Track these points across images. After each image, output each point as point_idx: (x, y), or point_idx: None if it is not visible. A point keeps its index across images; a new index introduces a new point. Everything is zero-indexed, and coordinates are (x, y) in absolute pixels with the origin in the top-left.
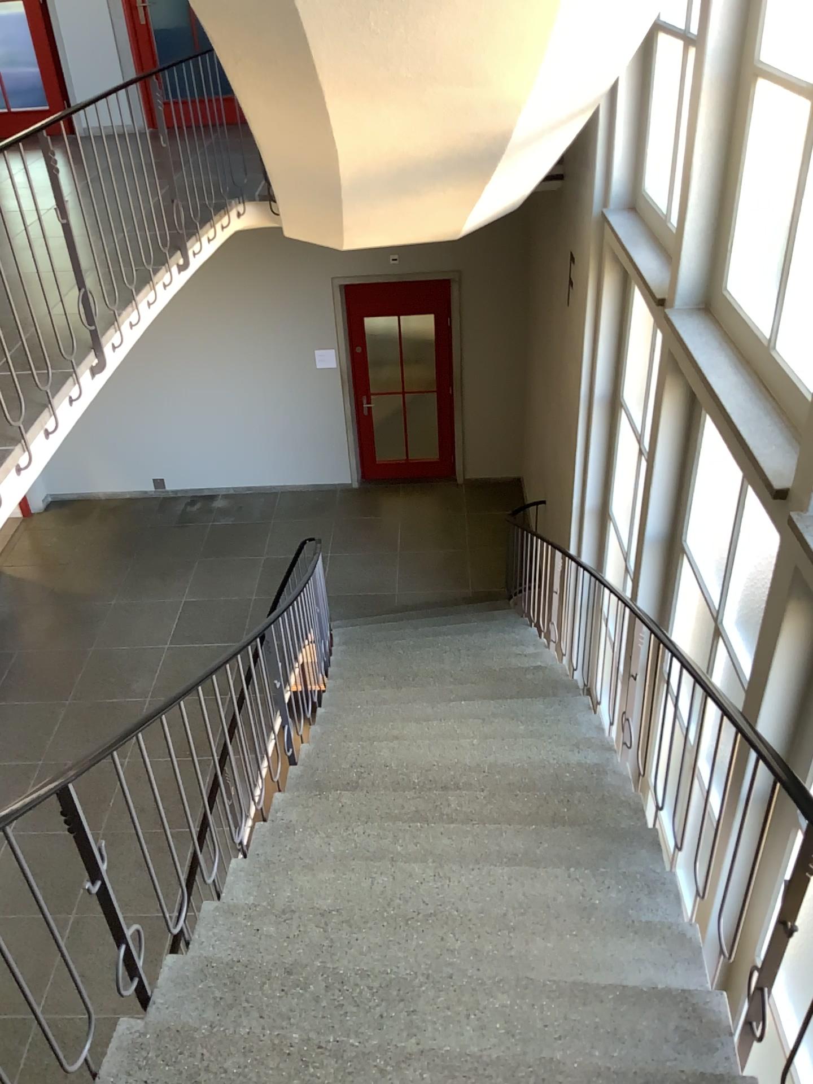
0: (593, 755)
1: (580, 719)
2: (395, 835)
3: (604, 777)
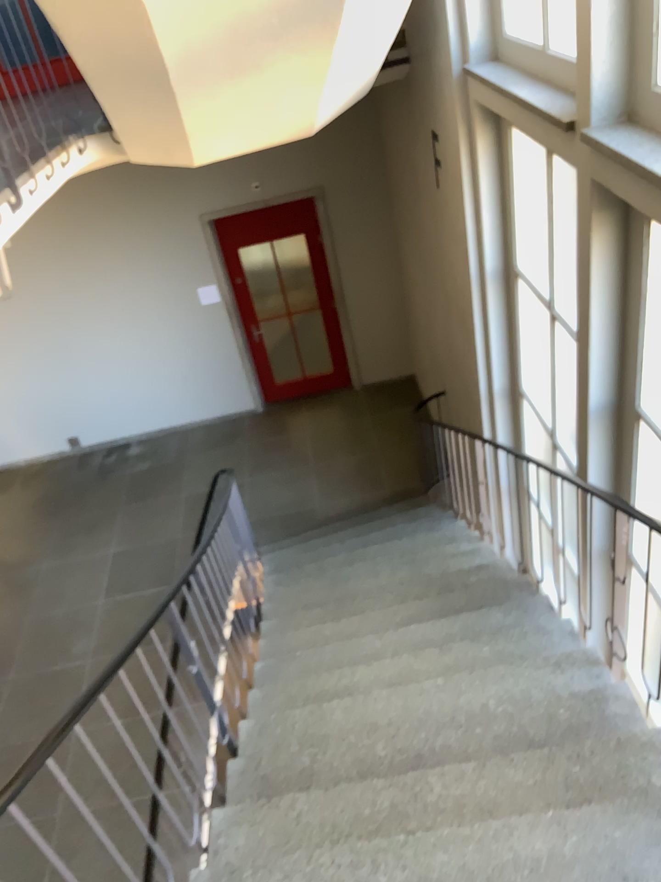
0: (581, 674)
1: (547, 625)
2: (375, 856)
3: (605, 704)
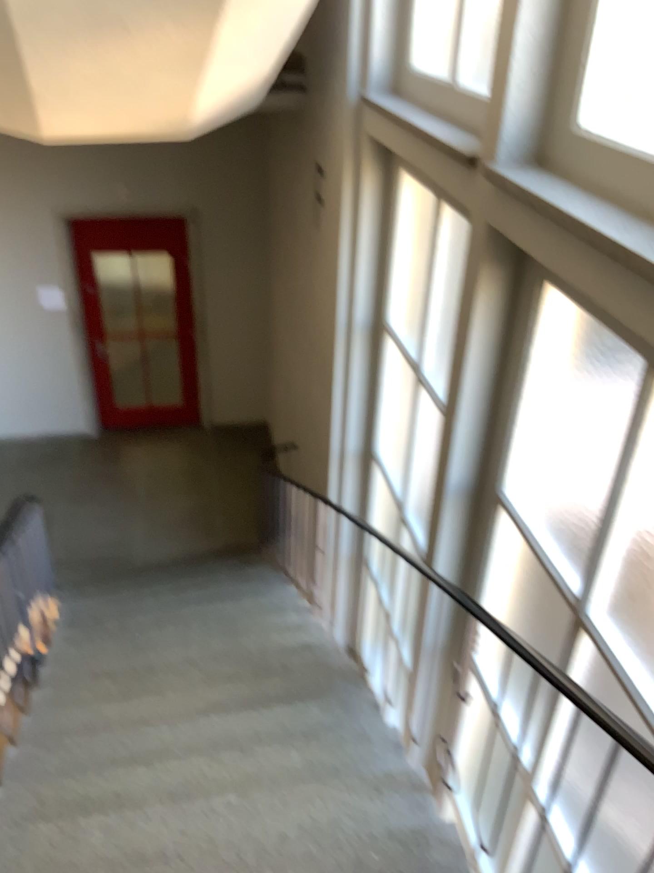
0: (402, 801)
1: (368, 727)
2: None
3: (426, 849)
